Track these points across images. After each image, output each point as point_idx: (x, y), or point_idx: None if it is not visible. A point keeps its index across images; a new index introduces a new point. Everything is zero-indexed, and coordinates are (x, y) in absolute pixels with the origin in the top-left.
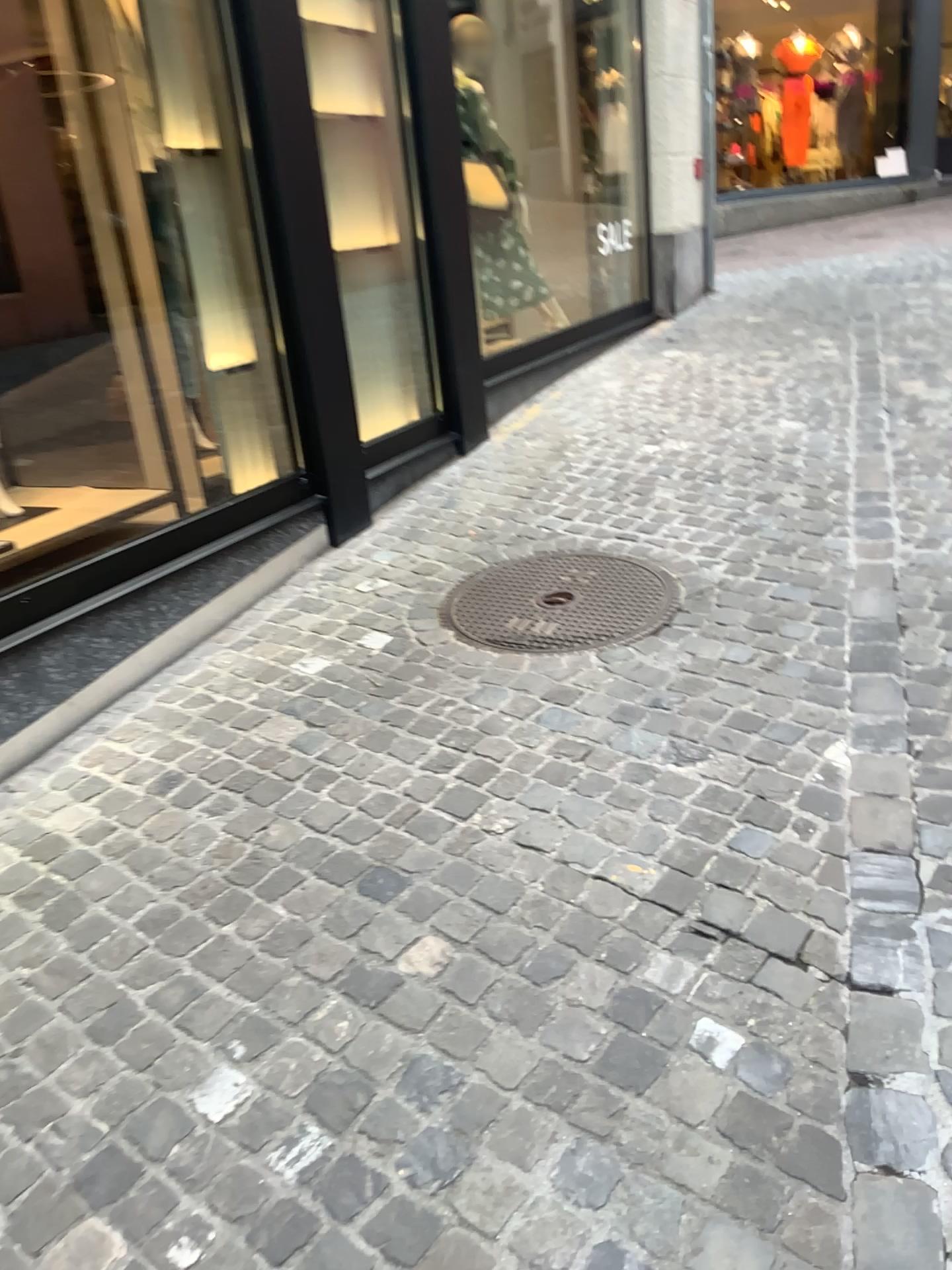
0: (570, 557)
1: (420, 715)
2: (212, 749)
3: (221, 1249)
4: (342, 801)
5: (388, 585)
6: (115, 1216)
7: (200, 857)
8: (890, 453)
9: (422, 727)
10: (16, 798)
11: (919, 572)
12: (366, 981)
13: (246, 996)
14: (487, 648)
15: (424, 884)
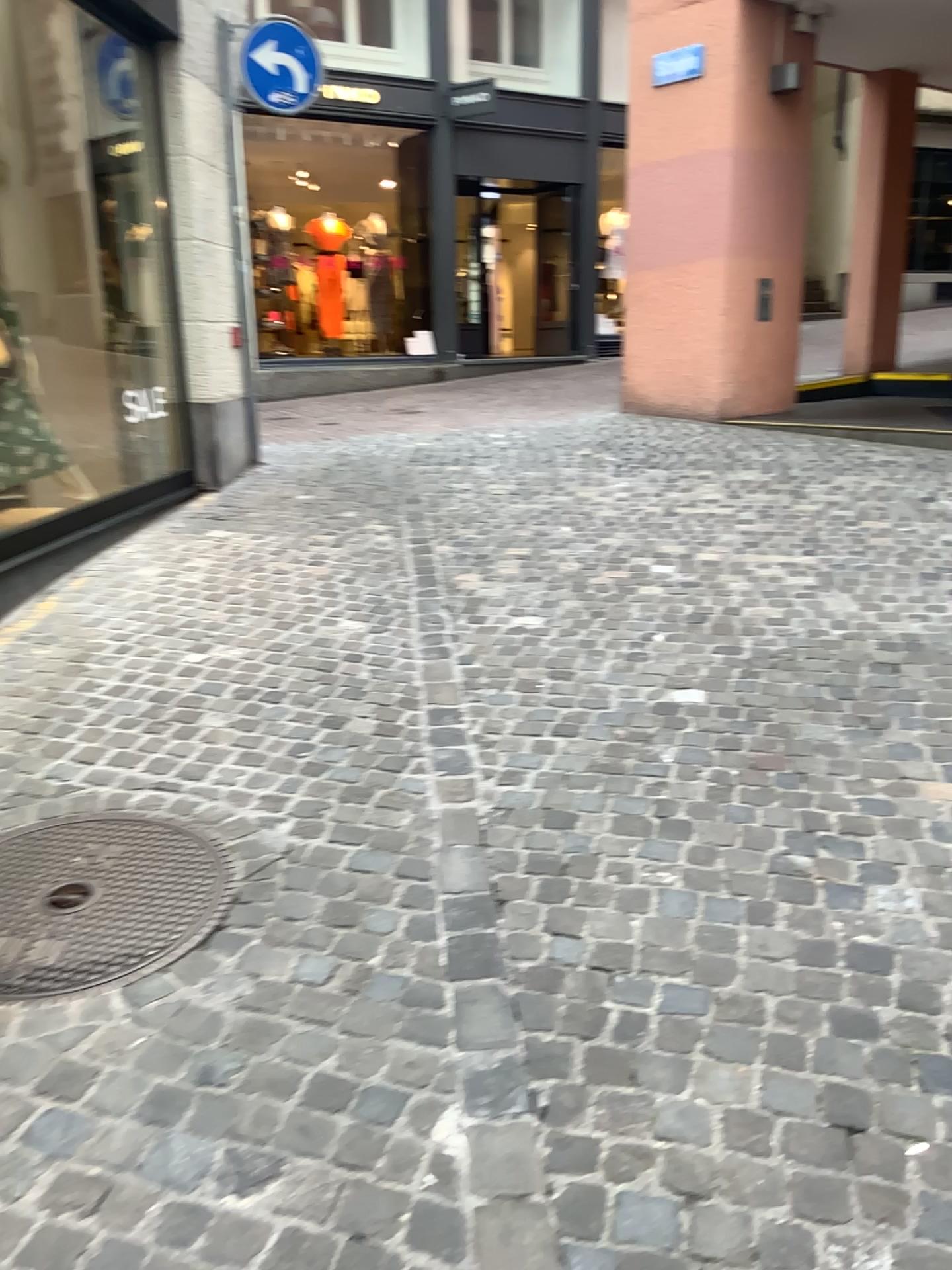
0: (90, 821)
1: None
2: None
3: None
4: None
5: None
6: None
7: None
8: (458, 656)
9: None
10: None
11: (508, 817)
12: None
13: None
14: None
15: None
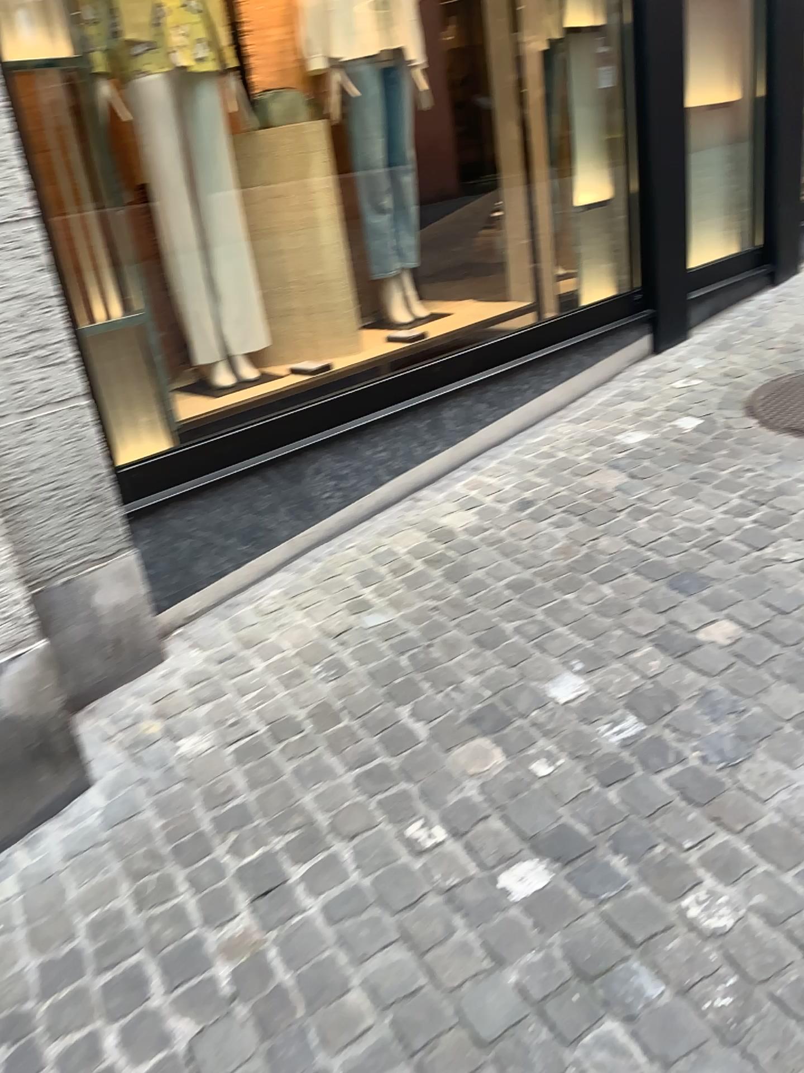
0: None
1: (723, 477)
2: (557, 486)
3: (566, 771)
4: (656, 528)
5: (699, 385)
6: (496, 742)
7: (549, 552)
8: None
9: (723, 485)
10: (420, 504)
11: None
12: (672, 641)
13: (583, 638)
14: (783, 435)
15: (720, 588)
